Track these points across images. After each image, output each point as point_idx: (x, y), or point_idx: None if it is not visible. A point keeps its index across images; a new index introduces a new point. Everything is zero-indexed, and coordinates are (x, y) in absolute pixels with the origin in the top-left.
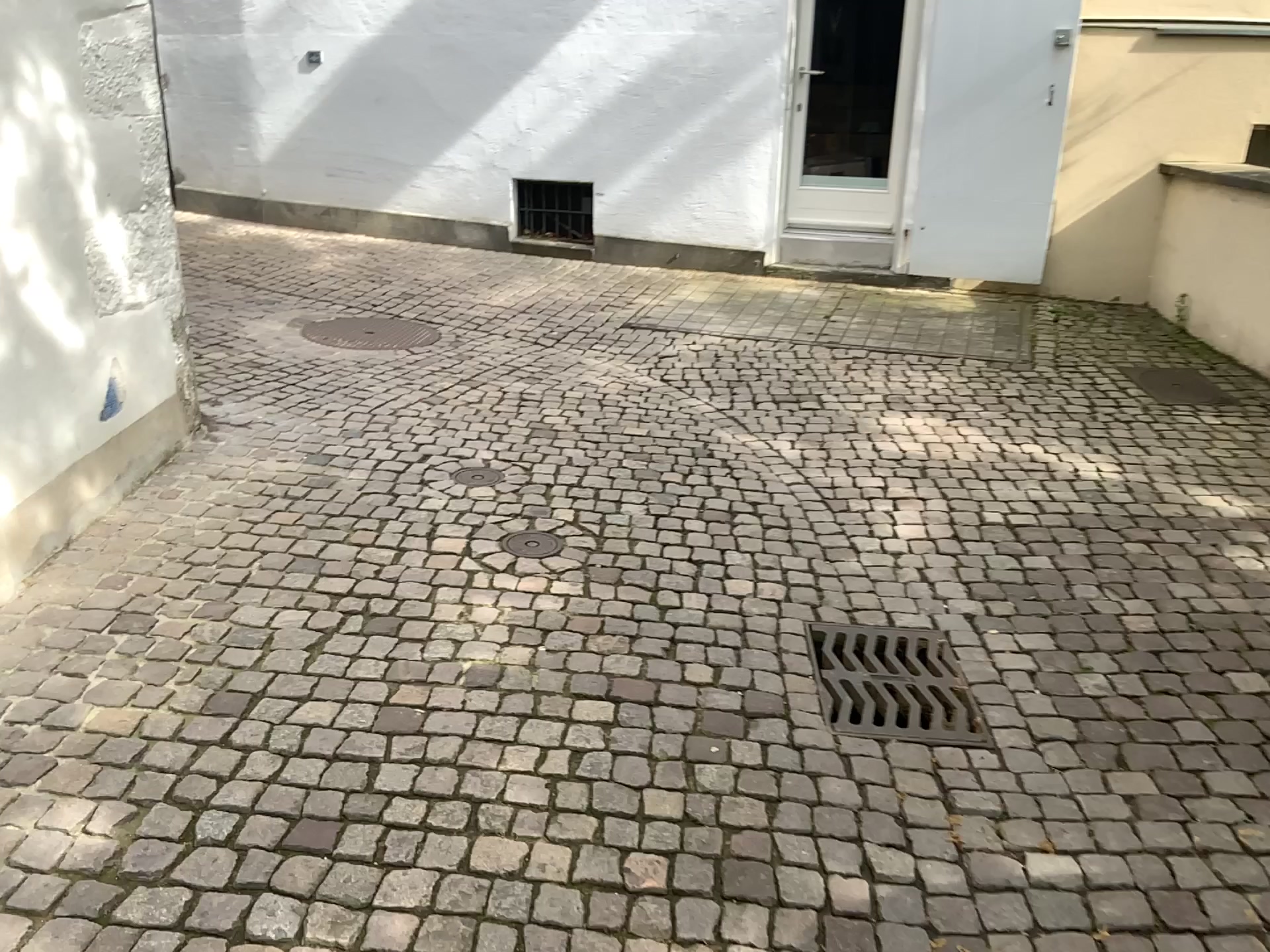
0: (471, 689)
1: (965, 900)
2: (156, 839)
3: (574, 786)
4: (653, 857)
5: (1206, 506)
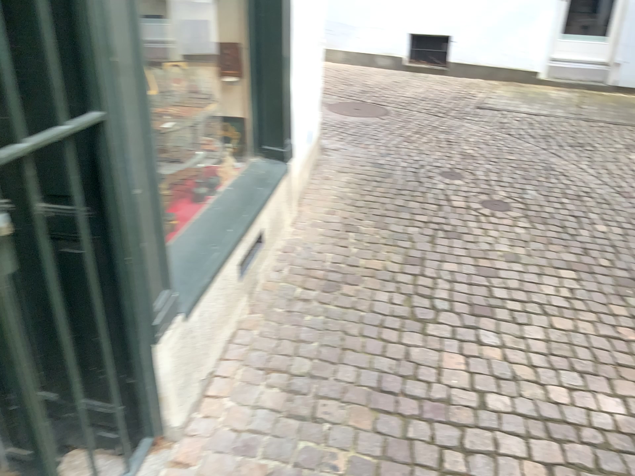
0: (509, 262)
1: None
2: (422, 307)
3: (577, 301)
4: (627, 329)
5: None
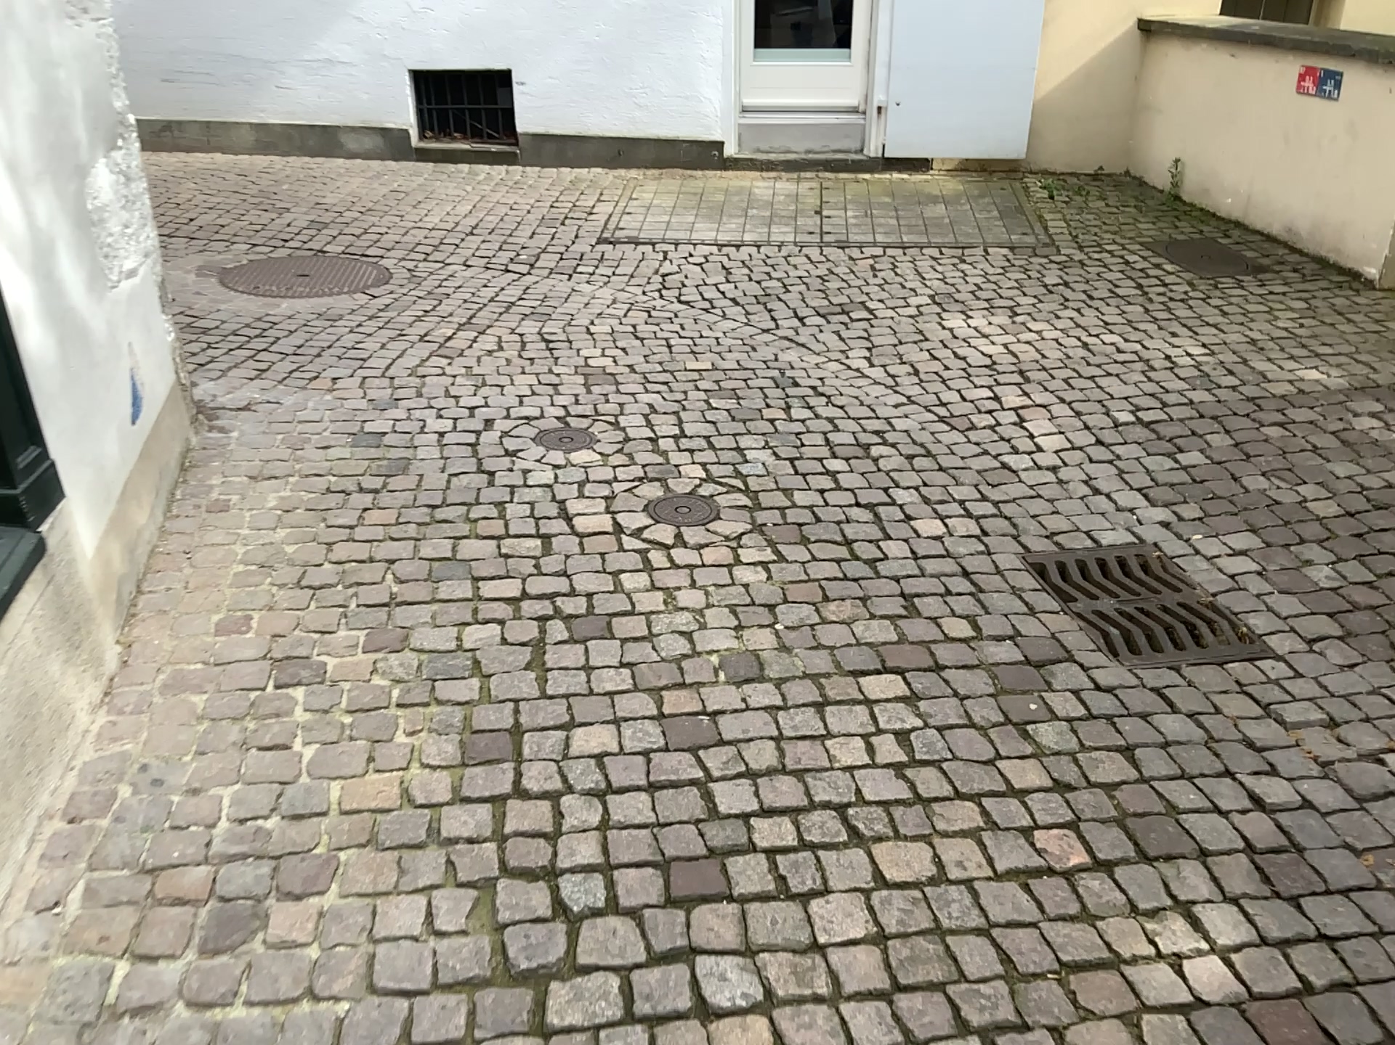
0: (740, 685)
1: (1363, 814)
2: (528, 922)
3: (923, 771)
4: (1054, 831)
5: (1308, 380)
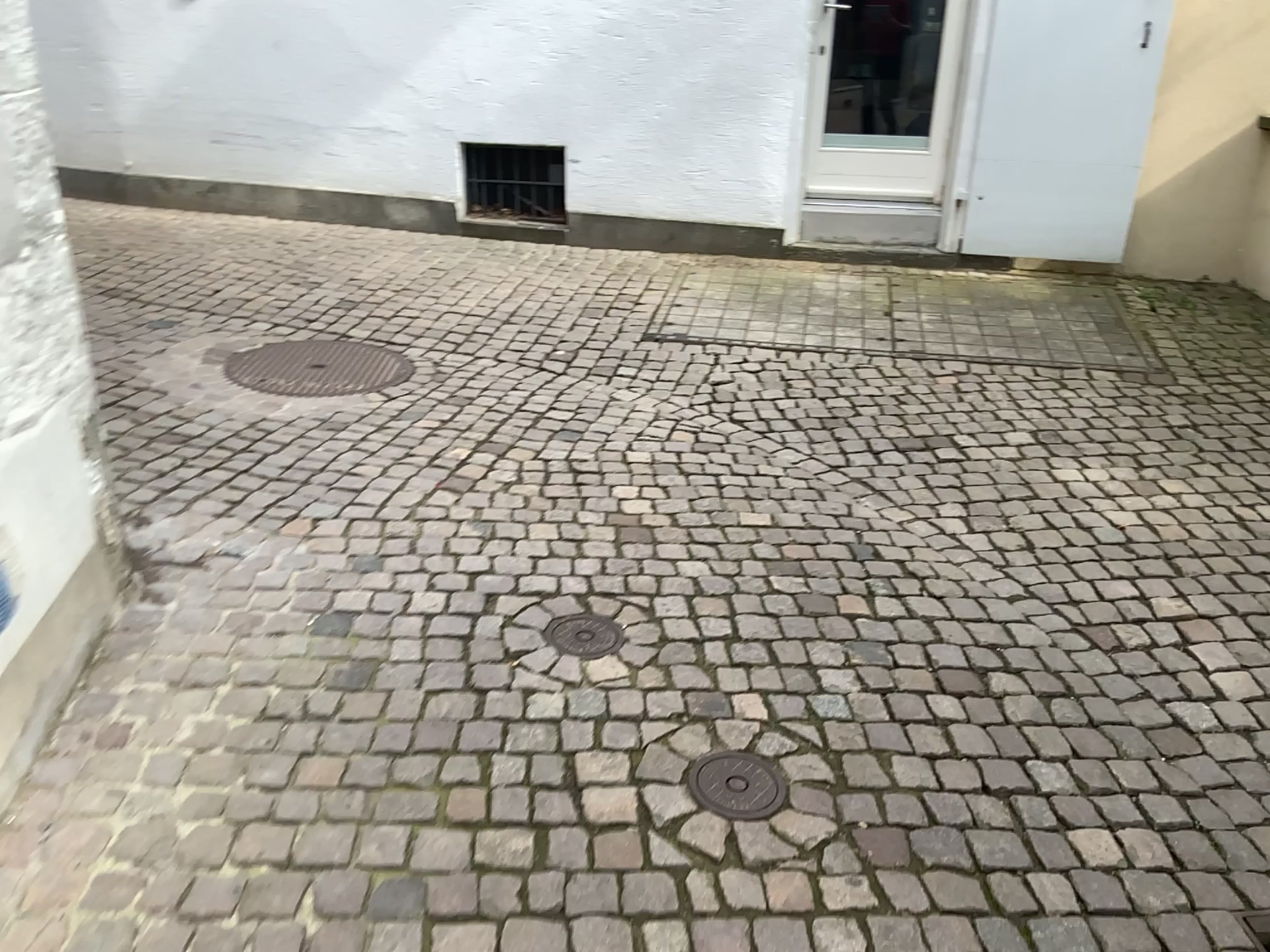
0: None
1: None
2: None
3: None
4: None
5: None
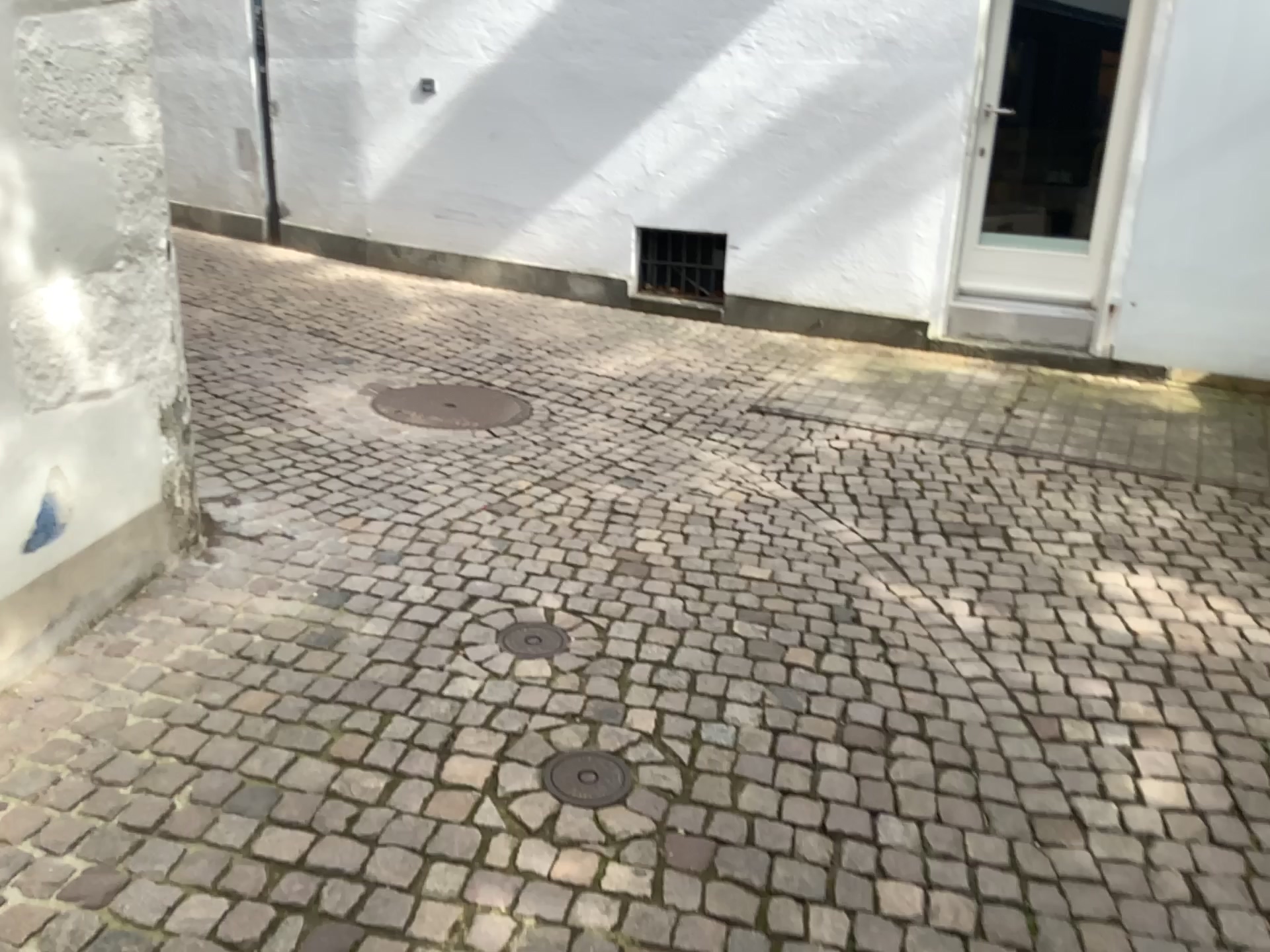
0: None
1: None
2: None
3: None
4: None
5: None
